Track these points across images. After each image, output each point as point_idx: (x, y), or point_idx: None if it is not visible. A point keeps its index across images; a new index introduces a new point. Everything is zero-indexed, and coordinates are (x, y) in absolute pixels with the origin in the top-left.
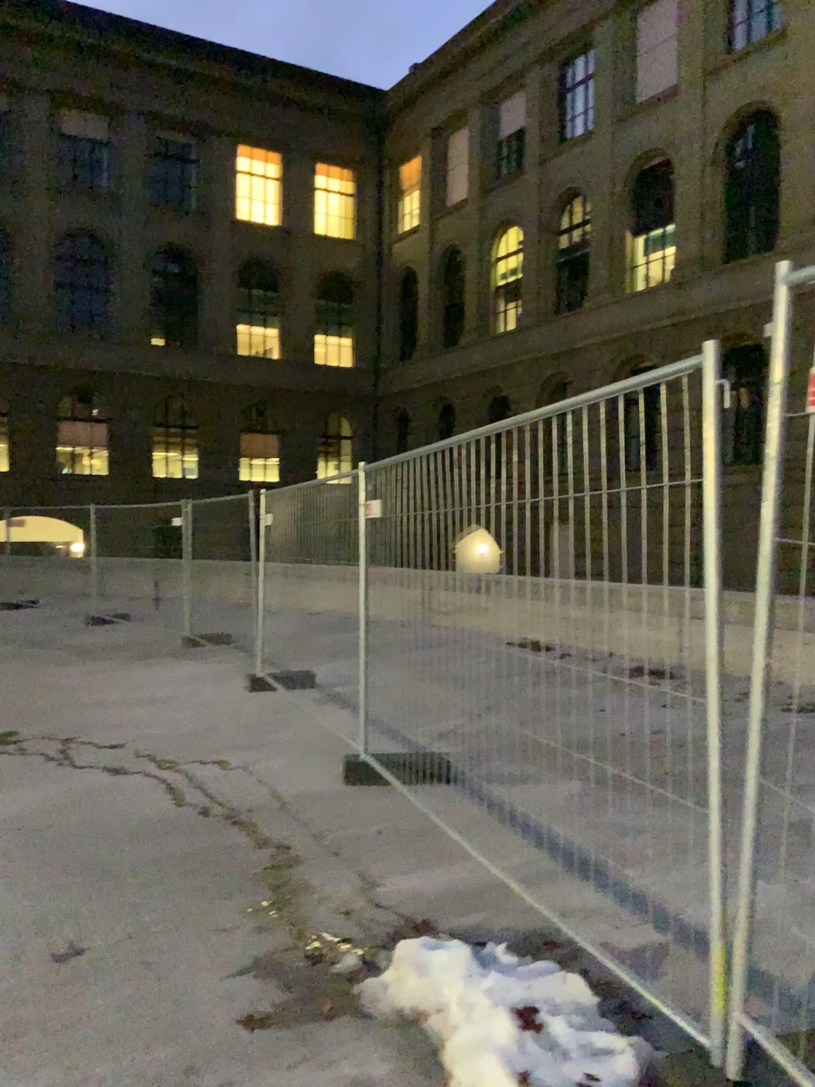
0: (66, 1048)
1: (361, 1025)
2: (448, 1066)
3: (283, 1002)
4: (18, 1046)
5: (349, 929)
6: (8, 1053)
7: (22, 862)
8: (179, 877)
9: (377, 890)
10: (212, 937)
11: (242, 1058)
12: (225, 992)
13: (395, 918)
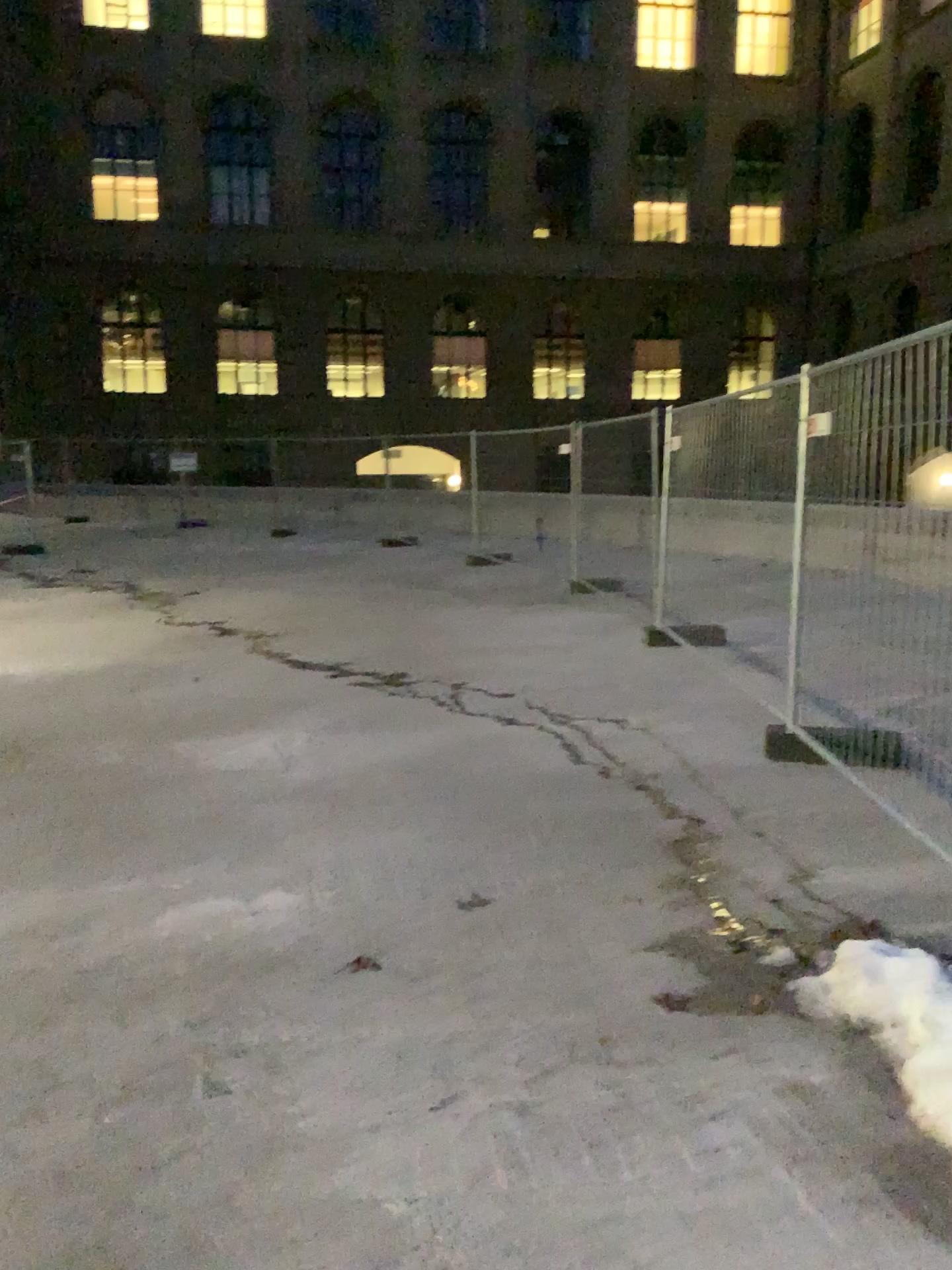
0: (480, 996)
1: (801, 1026)
2: (912, 1088)
3: (709, 987)
4: (433, 987)
5: (782, 919)
6: (425, 992)
7: (423, 806)
8: (585, 840)
9: (815, 880)
10: (625, 907)
11: (665, 1037)
12: (642, 966)
13: (838, 914)
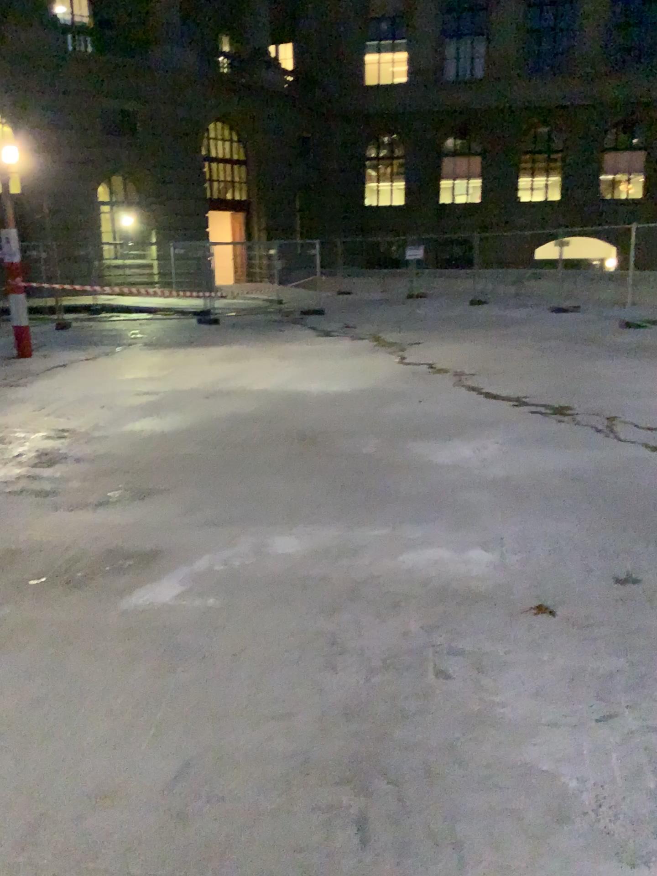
0: (633, 647)
1: None
2: None
3: None
4: (596, 634)
5: None
6: (590, 637)
7: (586, 503)
8: None
9: None
10: None
11: None
12: None
13: None
